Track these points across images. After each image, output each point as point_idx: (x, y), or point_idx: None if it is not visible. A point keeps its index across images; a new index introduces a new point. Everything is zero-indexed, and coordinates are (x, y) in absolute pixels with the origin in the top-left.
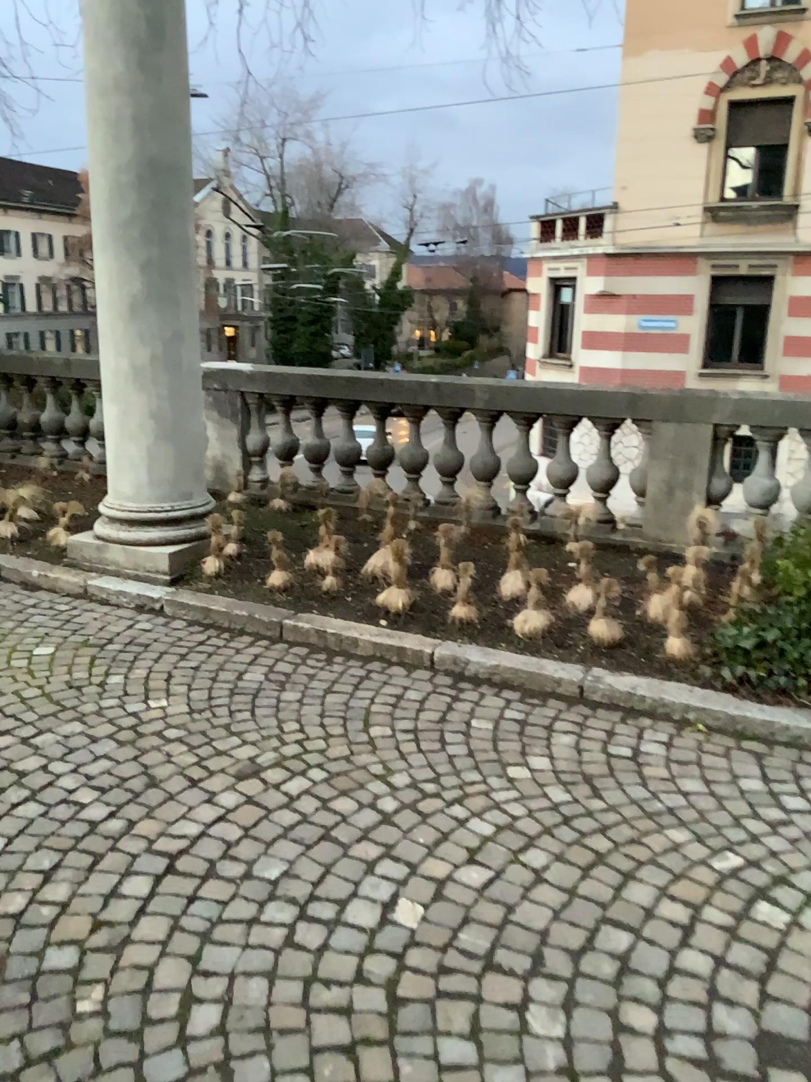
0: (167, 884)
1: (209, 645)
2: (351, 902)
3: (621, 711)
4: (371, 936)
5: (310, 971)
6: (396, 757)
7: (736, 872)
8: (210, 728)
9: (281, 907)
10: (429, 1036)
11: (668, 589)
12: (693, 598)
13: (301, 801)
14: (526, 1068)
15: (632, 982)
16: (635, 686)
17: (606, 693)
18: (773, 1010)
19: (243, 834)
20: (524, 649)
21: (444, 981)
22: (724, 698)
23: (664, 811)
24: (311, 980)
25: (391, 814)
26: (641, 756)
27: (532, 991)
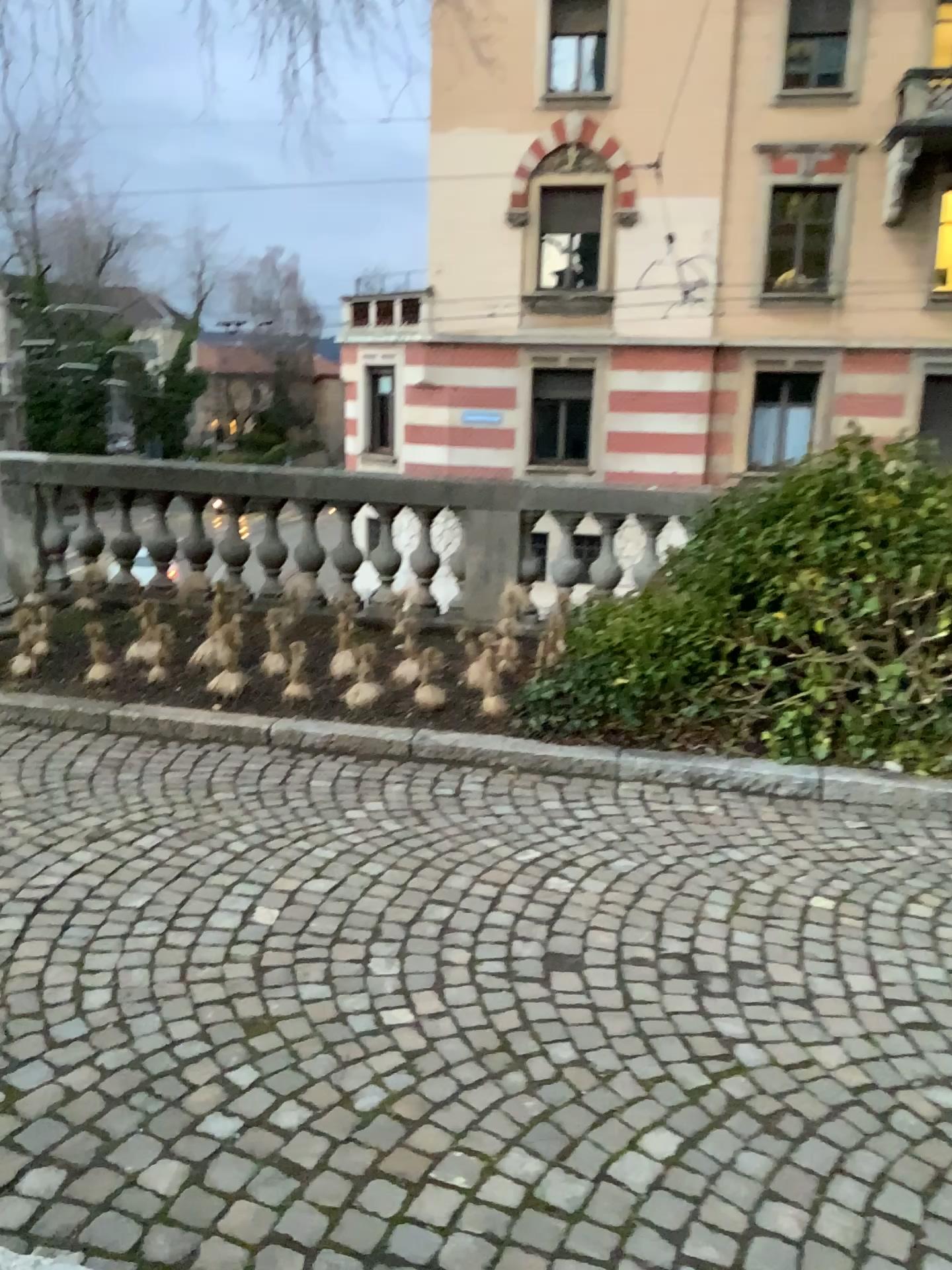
0: (41, 919)
1: (33, 740)
2: (215, 913)
3: (445, 763)
4: (236, 932)
5: (186, 958)
6: (241, 813)
7: (536, 863)
8: (53, 805)
9: (152, 922)
10: (293, 983)
11: (482, 653)
12: (504, 660)
13: (156, 851)
14: (370, 992)
15: (452, 936)
16: (457, 742)
17: (431, 750)
18: (558, 939)
19: (106, 878)
20: (355, 720)
21: (301, 952)
22: (534, 745)
23: (480, 829)
24: (188, 964)
25: (242, 852)
26: (462, 794)
27: (374, 950)
